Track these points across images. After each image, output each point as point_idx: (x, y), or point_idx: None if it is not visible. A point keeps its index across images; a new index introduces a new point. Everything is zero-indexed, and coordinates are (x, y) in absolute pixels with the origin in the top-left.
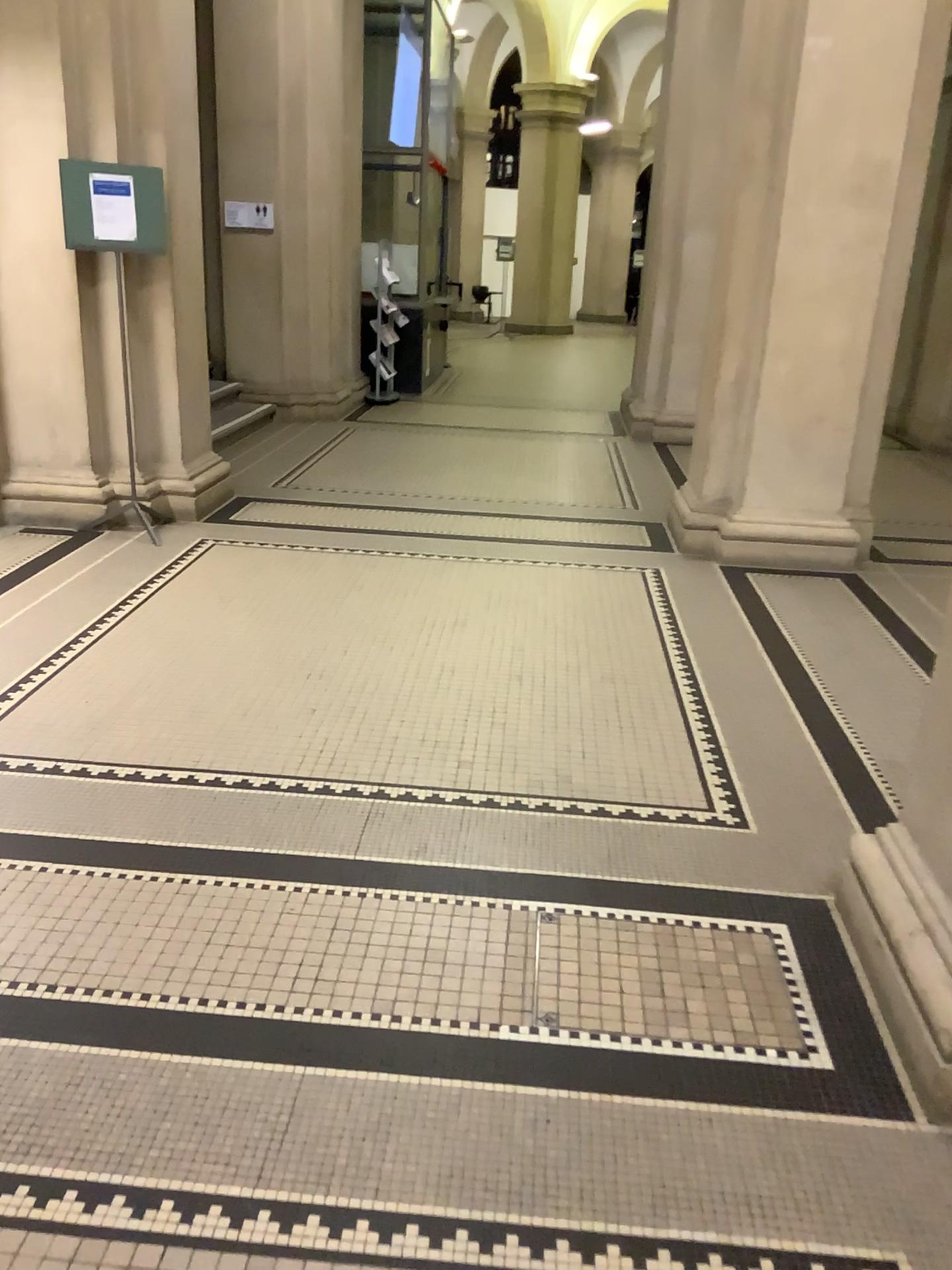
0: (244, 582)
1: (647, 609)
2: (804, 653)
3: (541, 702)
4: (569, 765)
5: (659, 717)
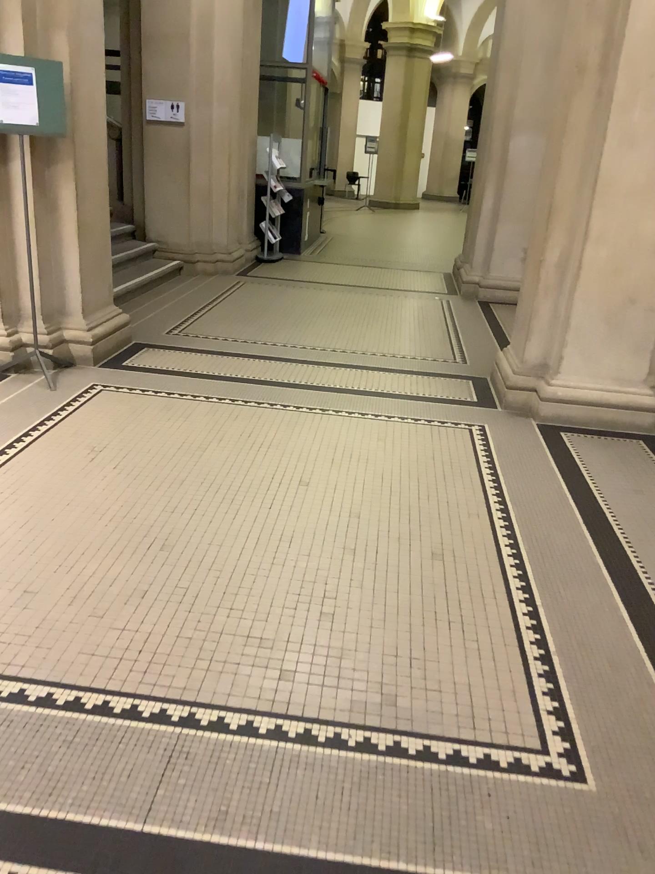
0: (118, 433)
1: (474, 472)
2: (619, 526)
3: (371, 585)
4: (395, 675)
5: (486, 608)
